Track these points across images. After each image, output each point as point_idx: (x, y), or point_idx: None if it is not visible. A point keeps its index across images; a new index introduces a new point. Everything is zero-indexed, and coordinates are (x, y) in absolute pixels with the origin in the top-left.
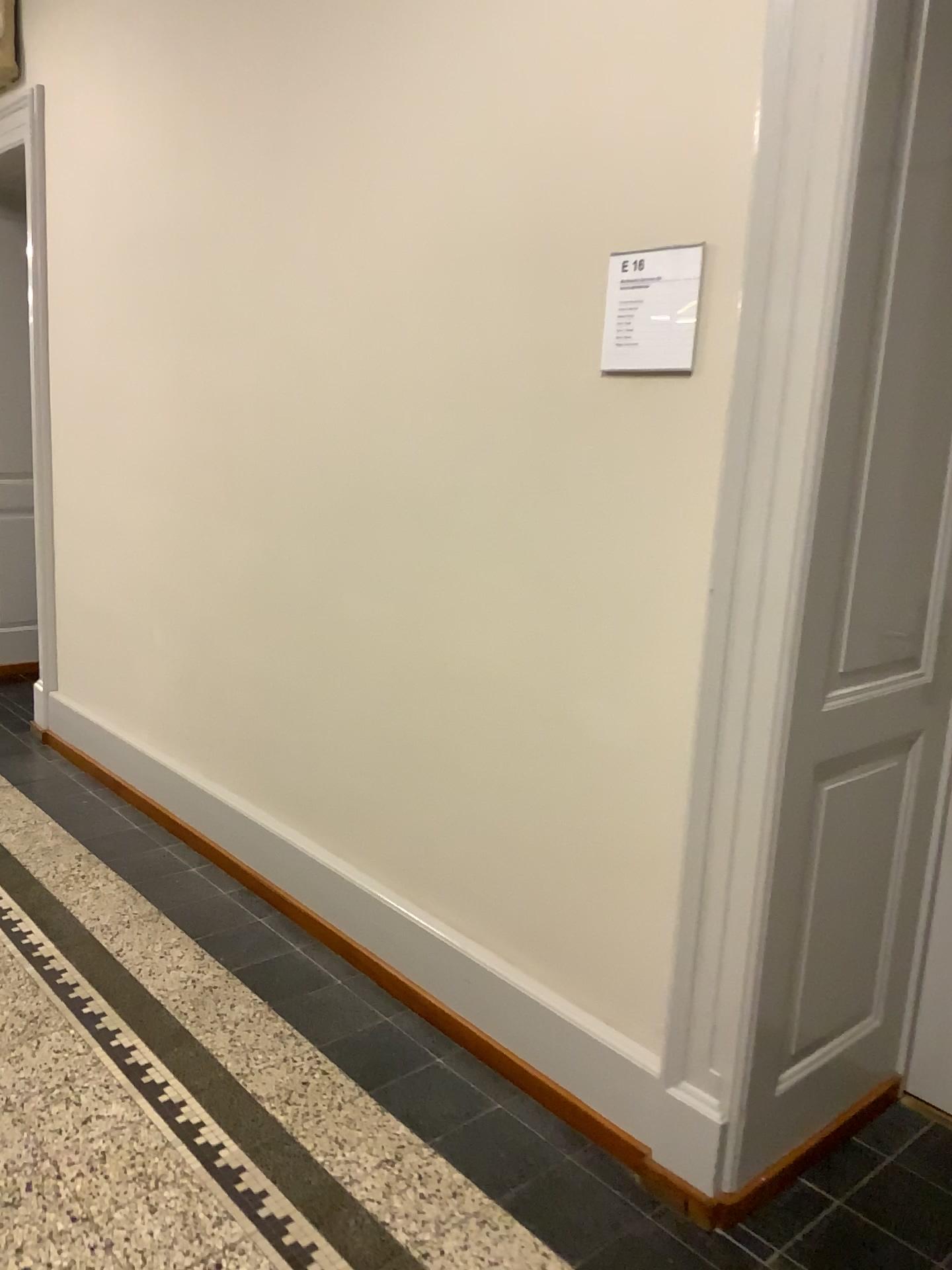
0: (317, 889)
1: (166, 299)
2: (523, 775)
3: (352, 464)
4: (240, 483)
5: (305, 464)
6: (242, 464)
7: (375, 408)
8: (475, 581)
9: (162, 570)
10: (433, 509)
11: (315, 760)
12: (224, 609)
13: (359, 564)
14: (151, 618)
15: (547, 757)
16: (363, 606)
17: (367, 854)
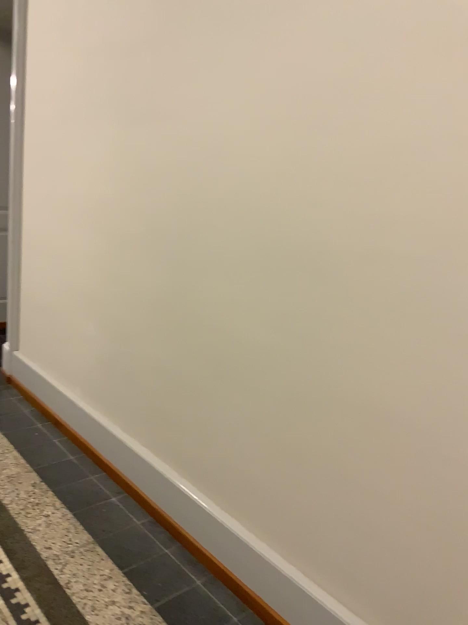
0: (212, 536)
1: (114, 97)
2: (431, 509)
3: (272, 230)
4: (167, 234)
5: (226, 225)
6: (169, 220)
7: (299, 187)
8: (393, 340)
9: (98, 287)
10: (353, 275)
11: (216, 443)
12: (146, 322)
13: (272, 308)
14: (88, 318)
15: (462, 501)
16: (273, 341)
17: (258, 523)
